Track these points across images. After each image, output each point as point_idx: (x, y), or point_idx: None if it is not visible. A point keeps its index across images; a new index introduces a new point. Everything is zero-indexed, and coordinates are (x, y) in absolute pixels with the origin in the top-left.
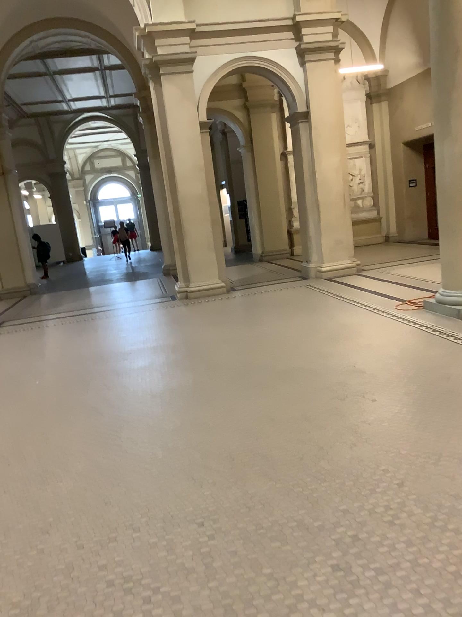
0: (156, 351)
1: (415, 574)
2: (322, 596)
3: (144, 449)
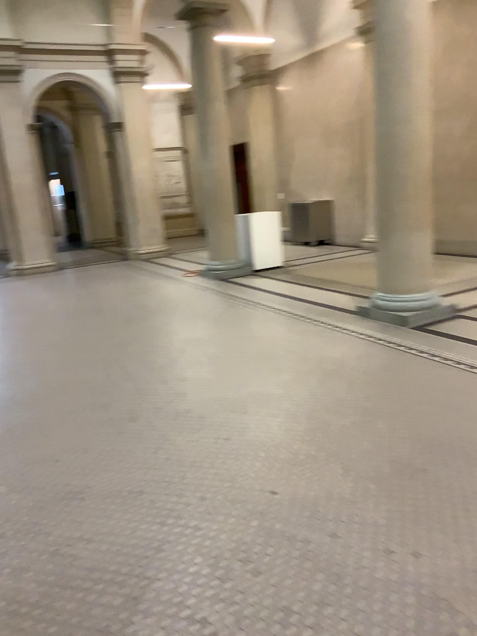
0: None
1: (130, 362)
2: (87, 371)
3: None
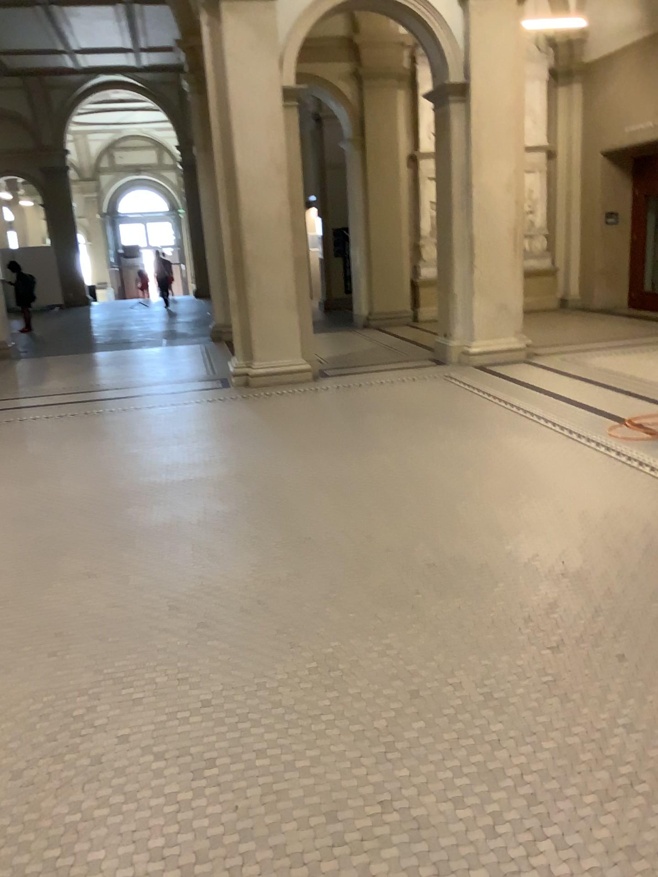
0: (187, 493)
1: None
2: None
3: (139, 758)
